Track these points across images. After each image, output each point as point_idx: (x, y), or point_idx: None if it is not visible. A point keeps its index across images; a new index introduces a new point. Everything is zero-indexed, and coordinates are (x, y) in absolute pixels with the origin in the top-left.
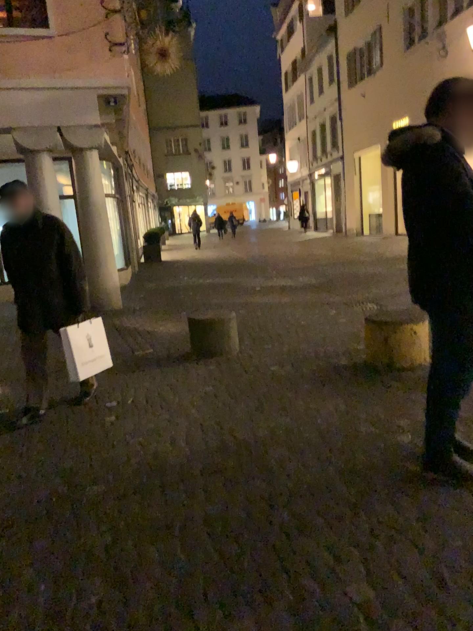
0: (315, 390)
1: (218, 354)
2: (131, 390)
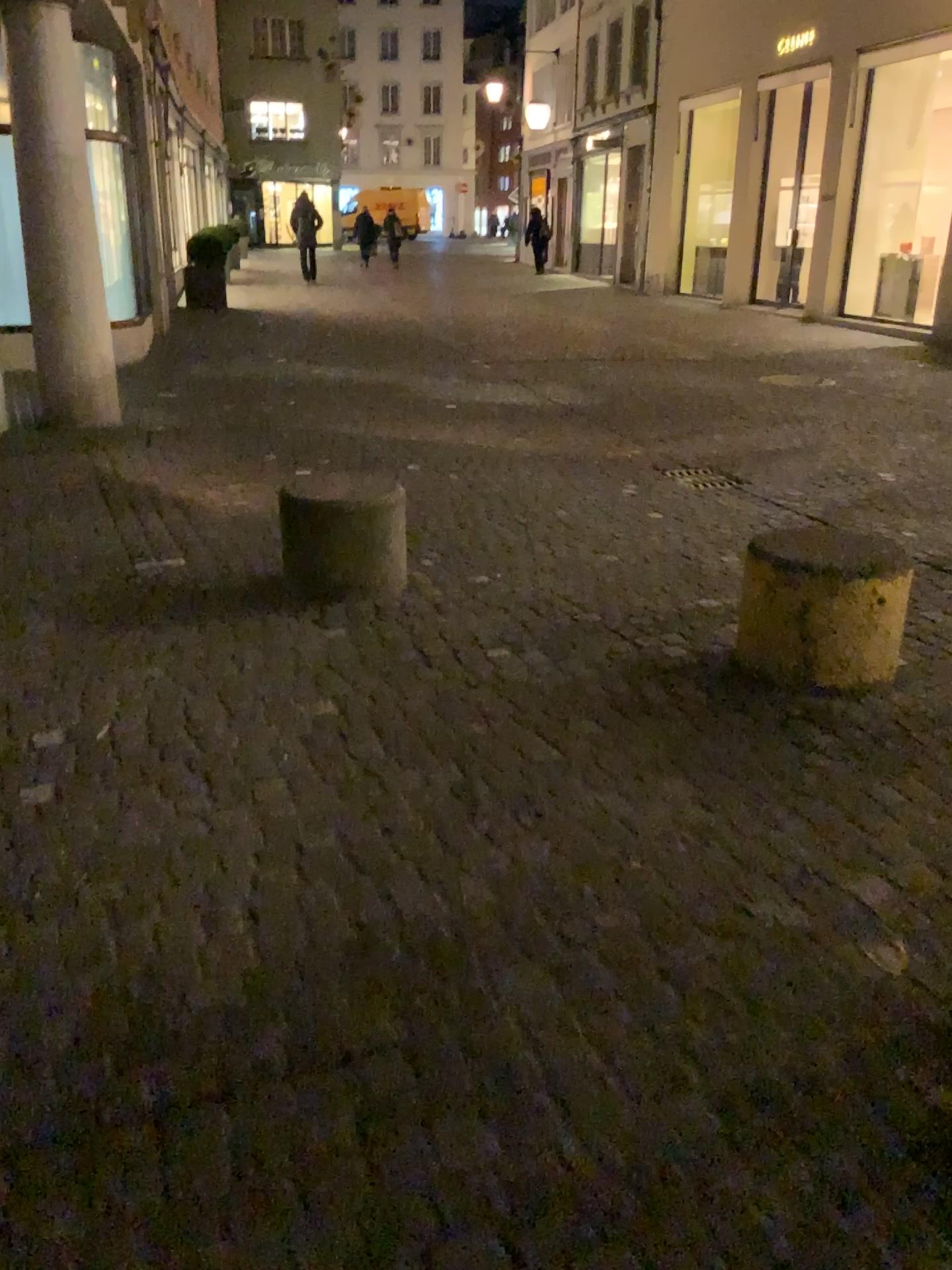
0: (606, 742)
1: (349, 592)
2: (111, 689)
